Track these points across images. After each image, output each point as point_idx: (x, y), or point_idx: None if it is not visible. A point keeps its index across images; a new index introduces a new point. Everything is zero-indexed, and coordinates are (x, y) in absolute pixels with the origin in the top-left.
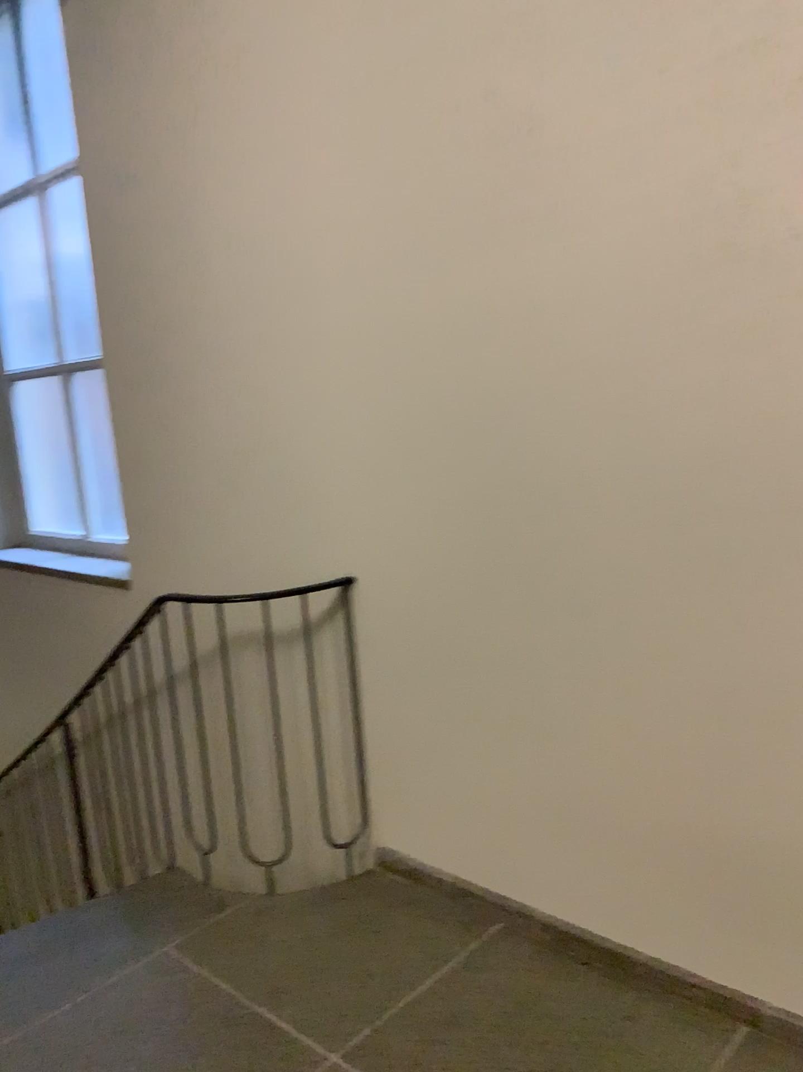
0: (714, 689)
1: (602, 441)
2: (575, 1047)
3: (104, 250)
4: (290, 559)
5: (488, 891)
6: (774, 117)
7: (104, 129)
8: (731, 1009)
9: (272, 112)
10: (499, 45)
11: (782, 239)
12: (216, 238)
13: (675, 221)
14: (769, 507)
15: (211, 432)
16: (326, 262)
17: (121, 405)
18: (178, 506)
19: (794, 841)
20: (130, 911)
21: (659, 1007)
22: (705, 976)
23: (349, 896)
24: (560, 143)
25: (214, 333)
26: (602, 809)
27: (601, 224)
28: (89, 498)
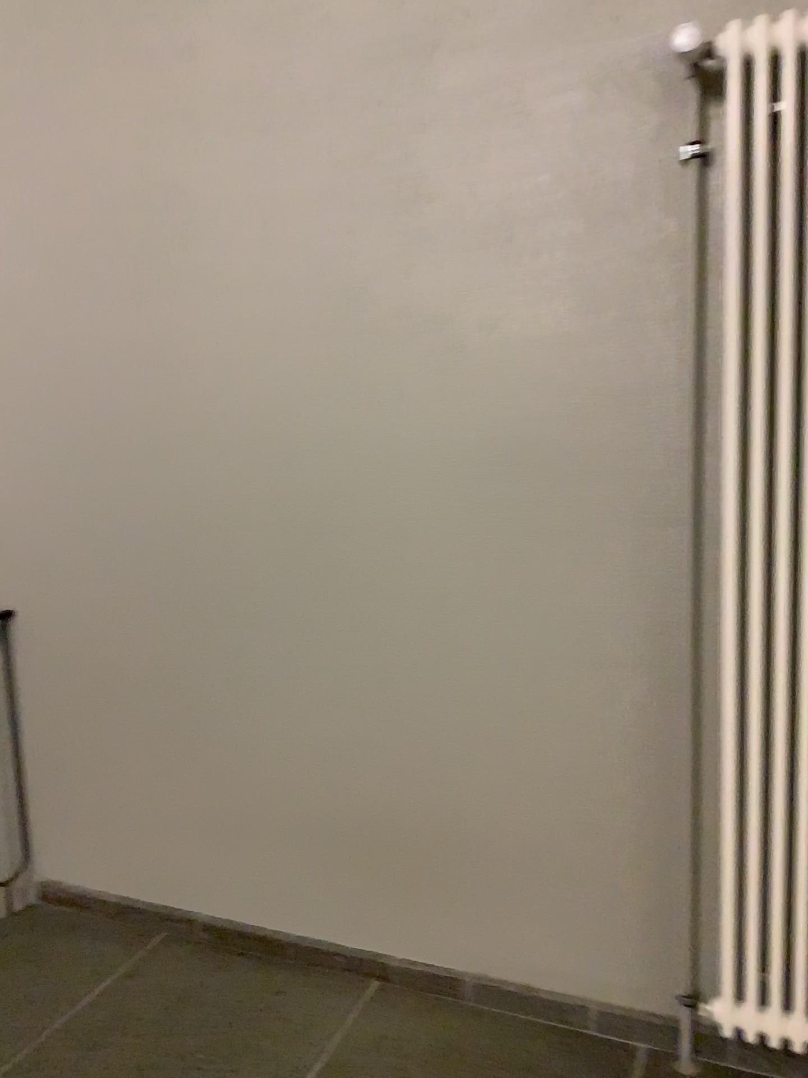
0: (345, 689)
1: (250, 477)
2: (228, 1025)
3: None
4: None
5: (152, 904)
6: (378, 220)
7: None
8: (364, 968)
9: None
10: (156, 121)
11: (386, 316)
12: None
13: (306, 293)
14: (383, 534)
15: None
16: None
17: None
18: None
19: (408, 812)
20: None
21: (305, 978)
22: (343, 943)
23: (8, 932)
24: (210, 214)
25: None
26: (255, 808)
27: (246, 290)
28: None
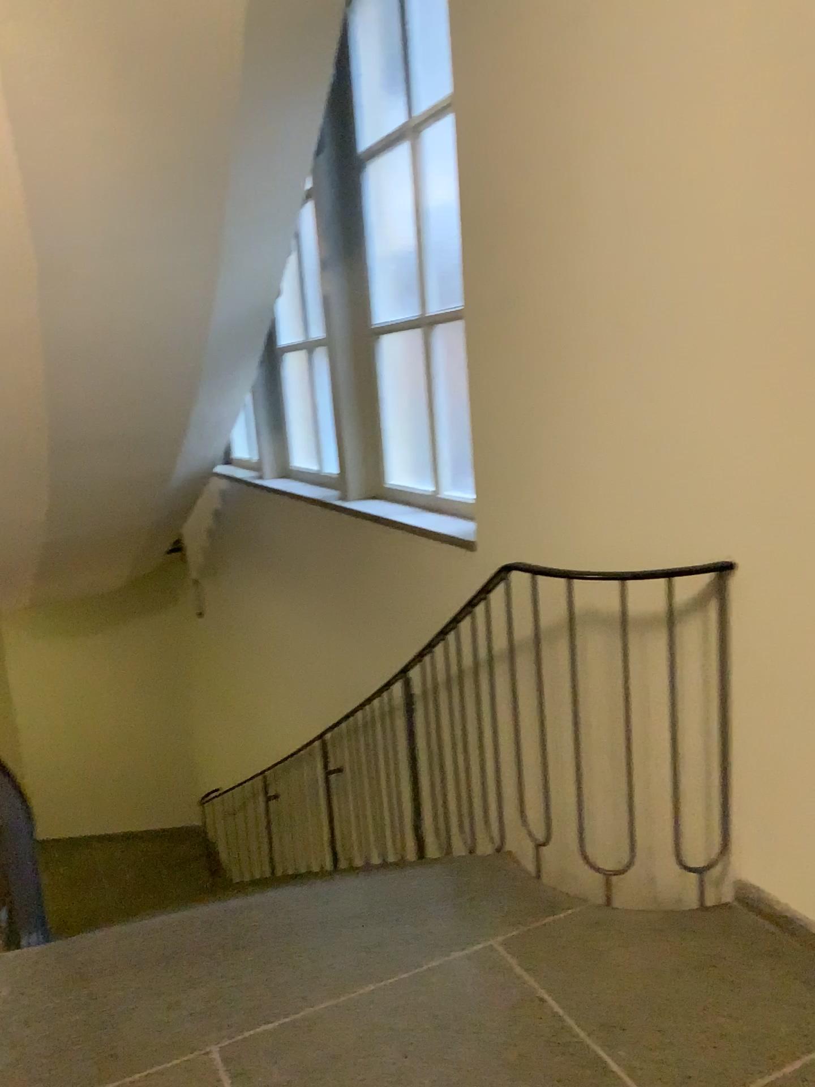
0: None
1: None
2: None
3: (471, 189)
4: (655, 534)
5: None
6: None
7: (479, 55)
8: None
9: (675, 3)
10: None
11: None
12: (594, 164)
13: None
14: None
15: (573, 387)
16: (728, 180)
17: (479, 356)
18: (531, 467)
19: None
20: (456, 891)
21: None
22: None
23: (698, 931)
24: None
25: (585, 274)
26: None
27: None
28: (441, 453)
